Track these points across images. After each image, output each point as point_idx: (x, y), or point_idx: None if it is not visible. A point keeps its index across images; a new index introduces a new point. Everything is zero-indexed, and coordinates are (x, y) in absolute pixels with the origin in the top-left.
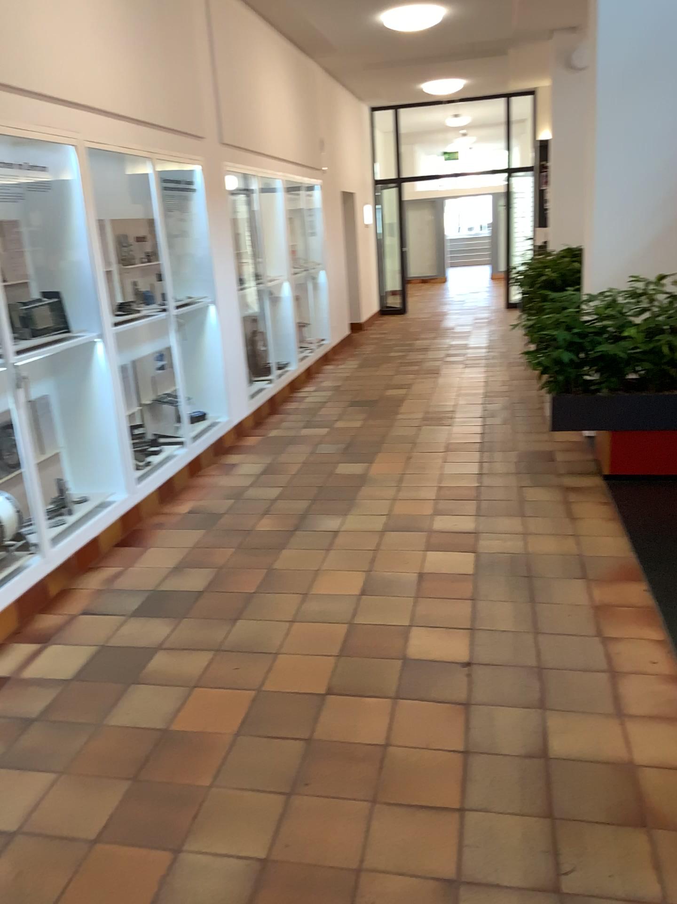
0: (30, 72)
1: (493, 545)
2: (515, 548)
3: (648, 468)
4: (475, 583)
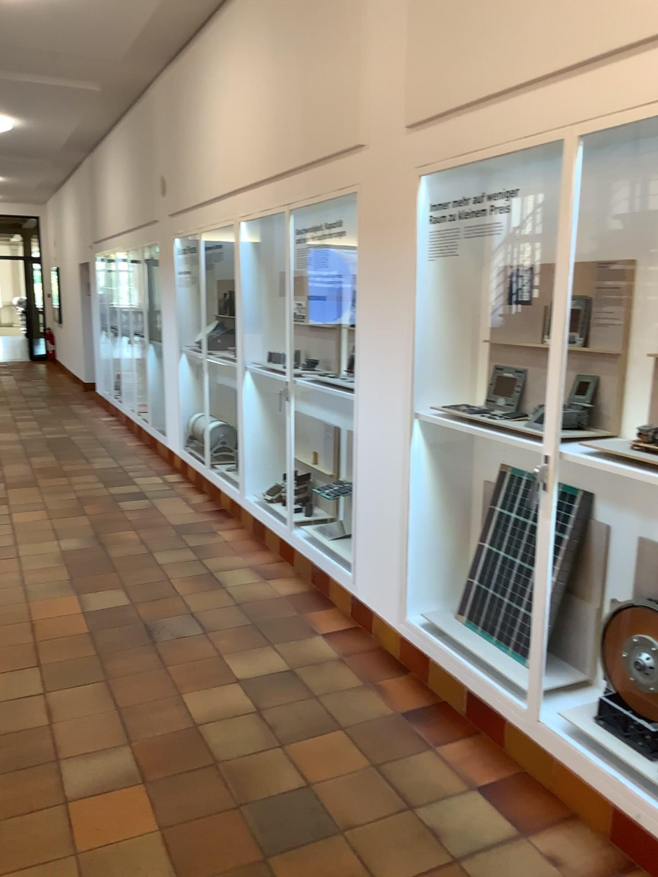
0: (211, 187)
1: None
2: None
3: None
4: None
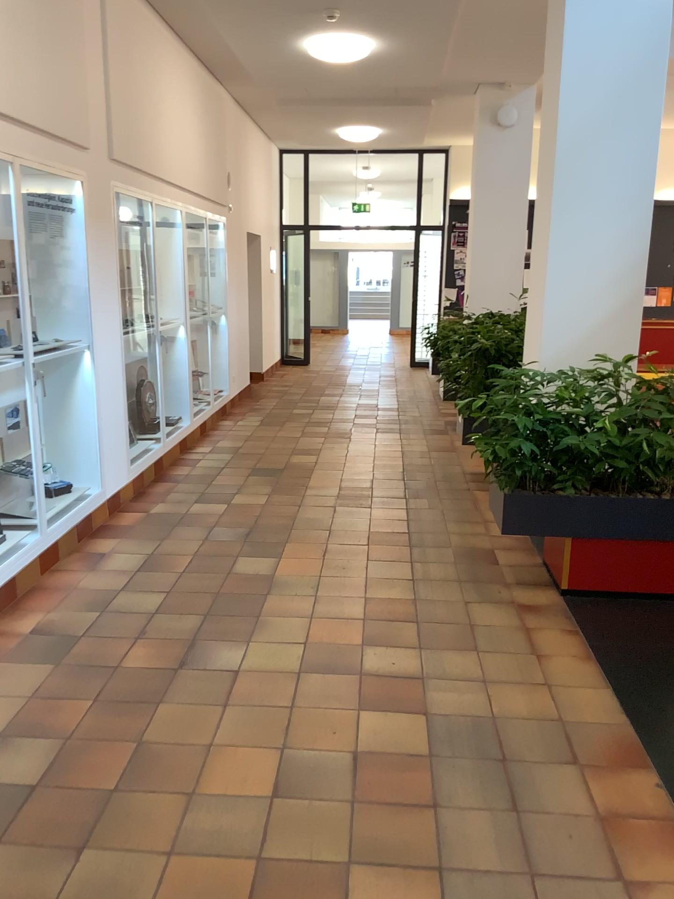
0: None
1: (446, 701)
2: (475, 707)
3: (616, 585)
4: (432, 772)
